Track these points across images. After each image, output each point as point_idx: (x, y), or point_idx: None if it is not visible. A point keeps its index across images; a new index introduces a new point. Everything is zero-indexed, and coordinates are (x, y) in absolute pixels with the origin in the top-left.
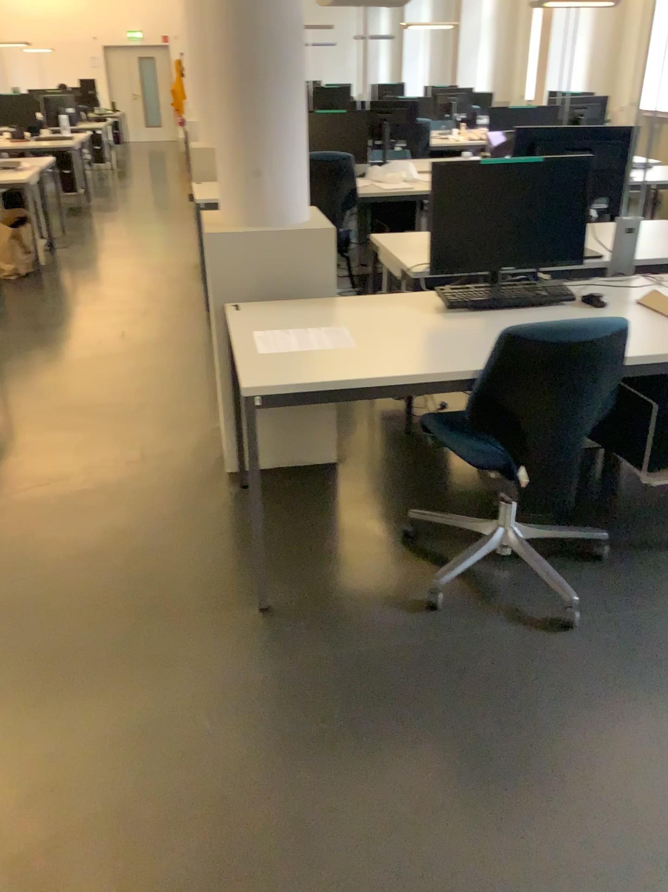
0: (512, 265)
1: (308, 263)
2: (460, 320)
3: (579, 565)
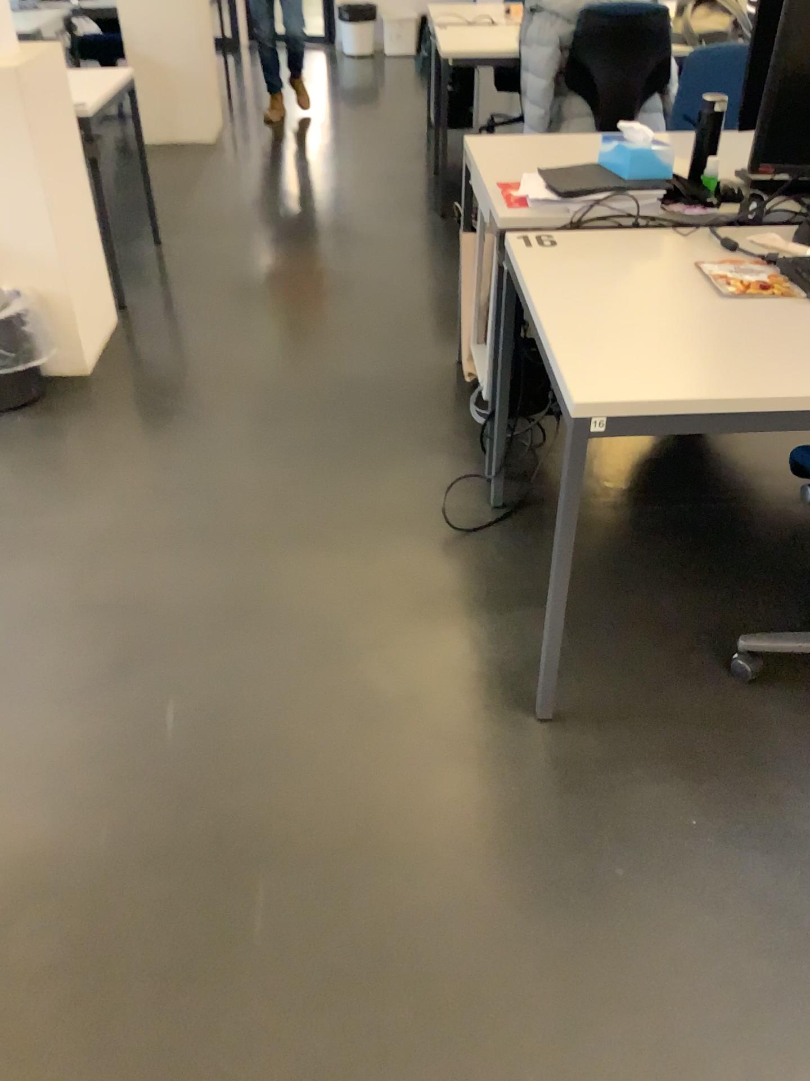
0: None
1: None
2: None
3: None
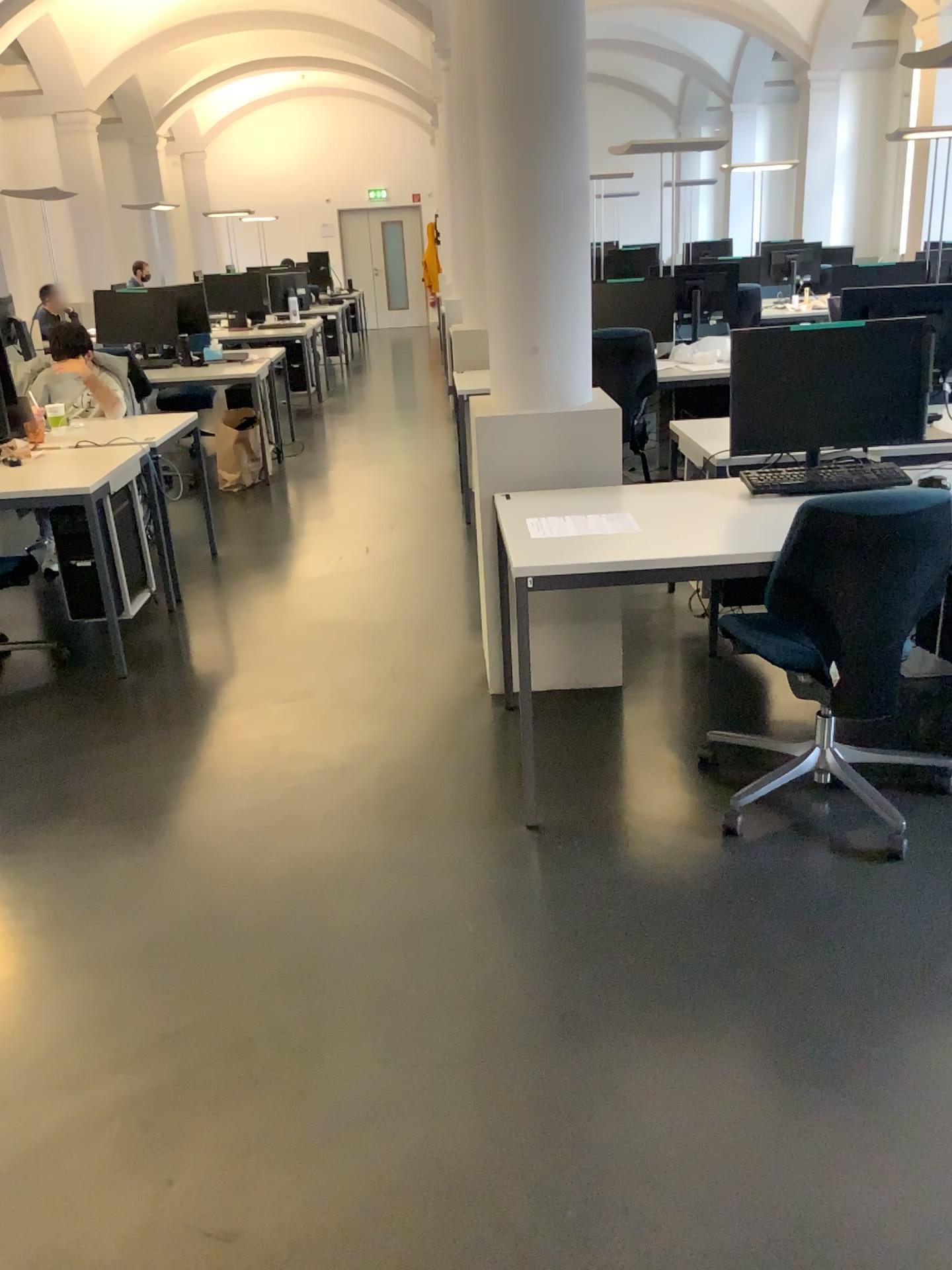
0: (833, 443)
1: (589, 446)
2: (767, 504)
3: (920, 800)
